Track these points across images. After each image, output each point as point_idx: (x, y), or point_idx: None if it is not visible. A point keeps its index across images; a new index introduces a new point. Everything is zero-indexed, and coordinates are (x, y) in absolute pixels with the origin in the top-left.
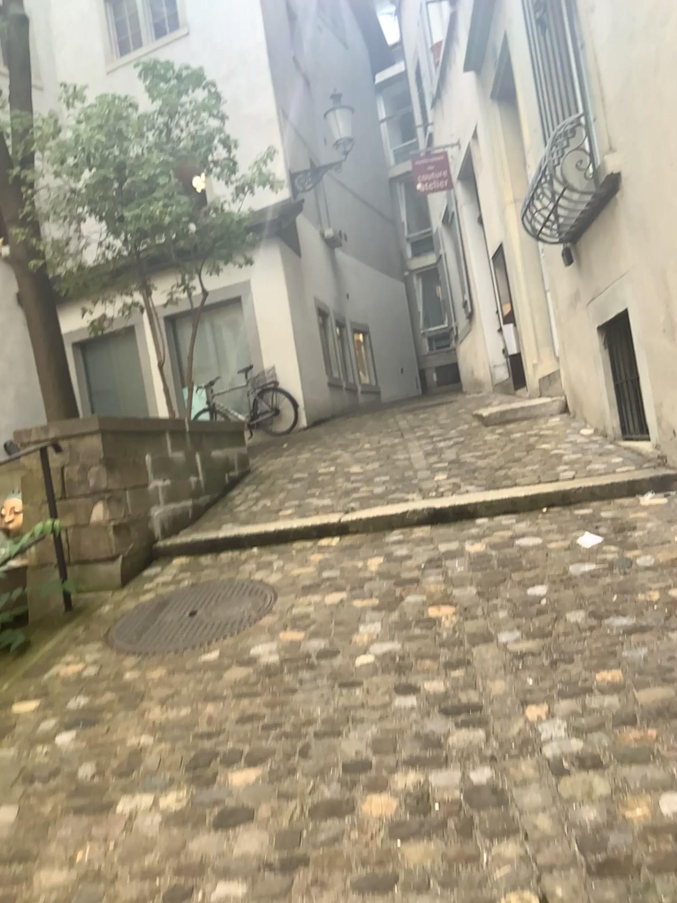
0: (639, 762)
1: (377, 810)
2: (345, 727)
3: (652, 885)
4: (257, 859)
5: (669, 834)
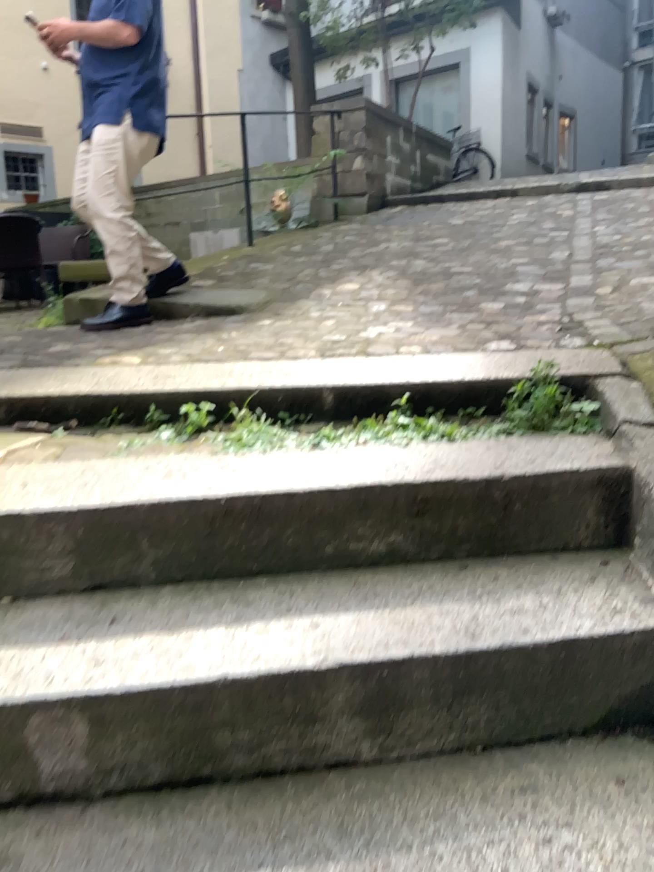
0: (638, 230)
1: (505, 241)
2: (496, 230)
3: (618, 246)
4: (447, 246)
5: (636, 240)
